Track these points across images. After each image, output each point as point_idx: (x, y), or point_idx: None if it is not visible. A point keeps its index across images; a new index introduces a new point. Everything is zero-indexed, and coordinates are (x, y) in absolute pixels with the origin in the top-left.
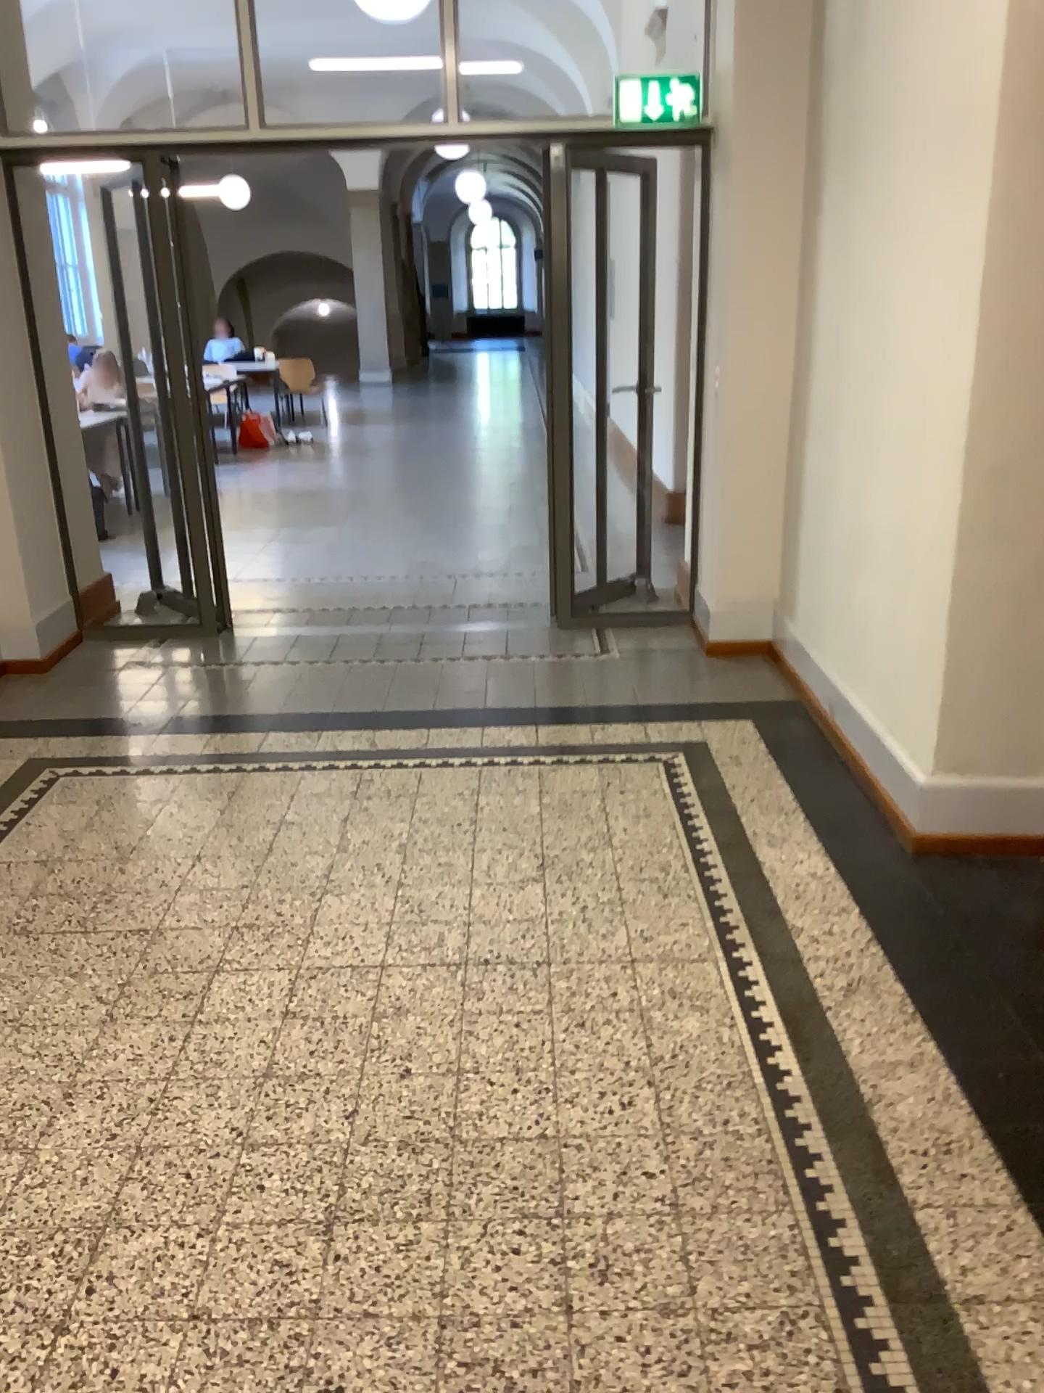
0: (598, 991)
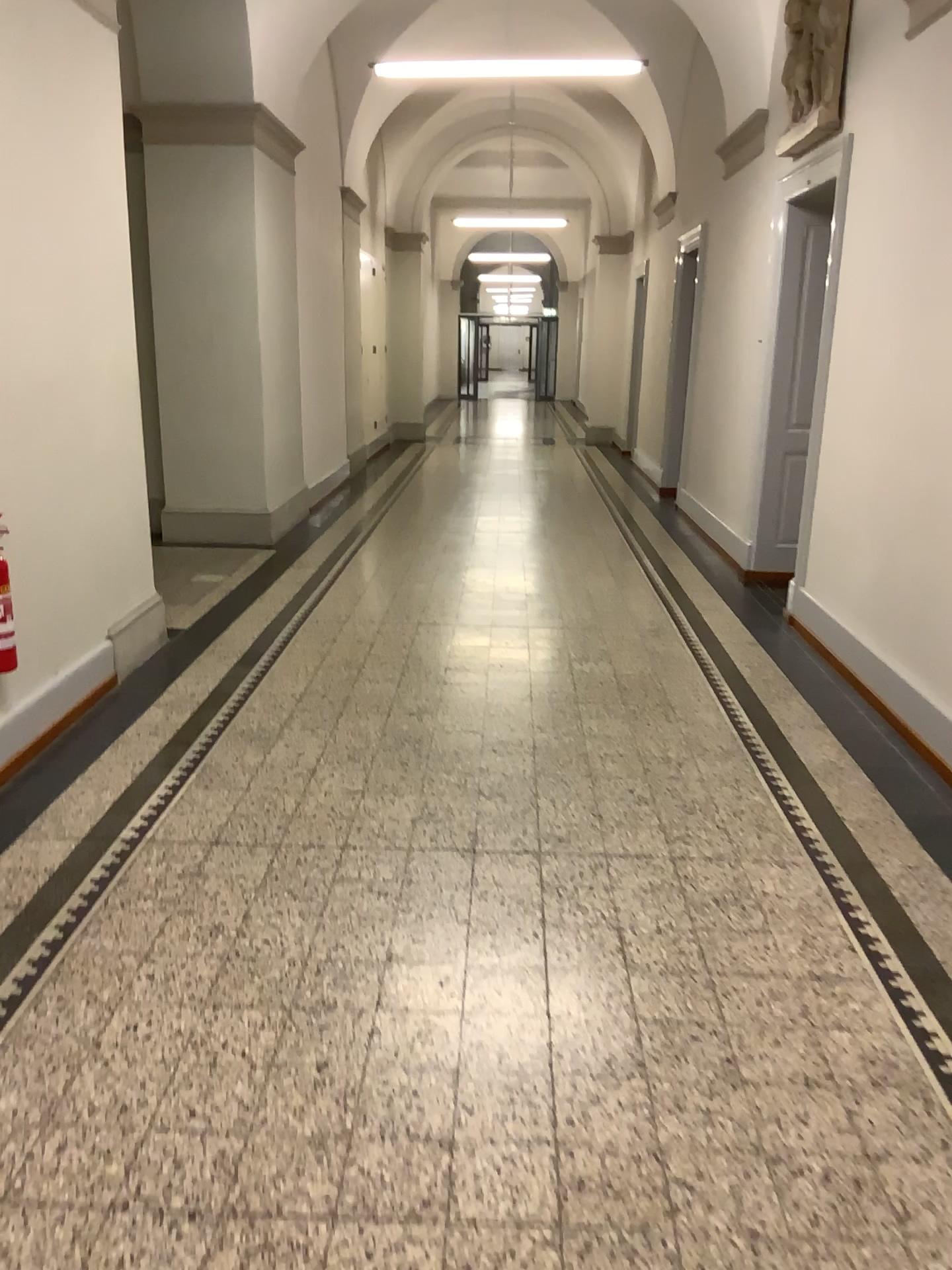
0: (76, 1150)
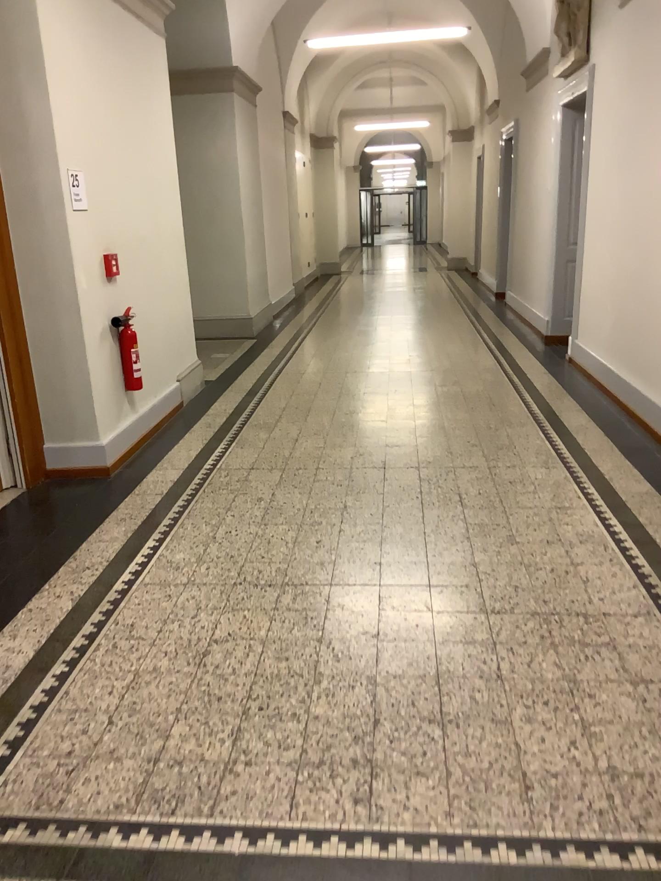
0: (214, 568)
